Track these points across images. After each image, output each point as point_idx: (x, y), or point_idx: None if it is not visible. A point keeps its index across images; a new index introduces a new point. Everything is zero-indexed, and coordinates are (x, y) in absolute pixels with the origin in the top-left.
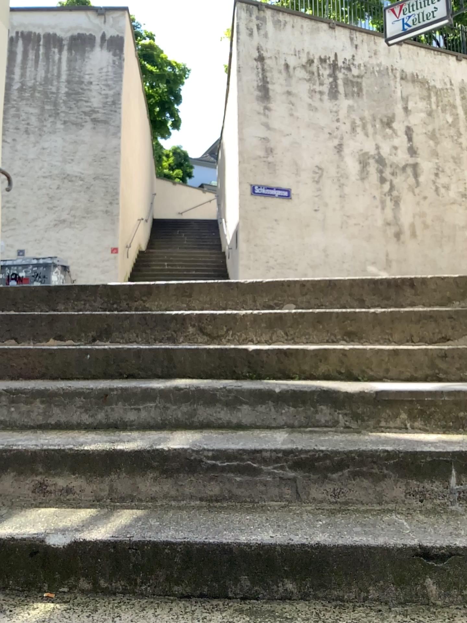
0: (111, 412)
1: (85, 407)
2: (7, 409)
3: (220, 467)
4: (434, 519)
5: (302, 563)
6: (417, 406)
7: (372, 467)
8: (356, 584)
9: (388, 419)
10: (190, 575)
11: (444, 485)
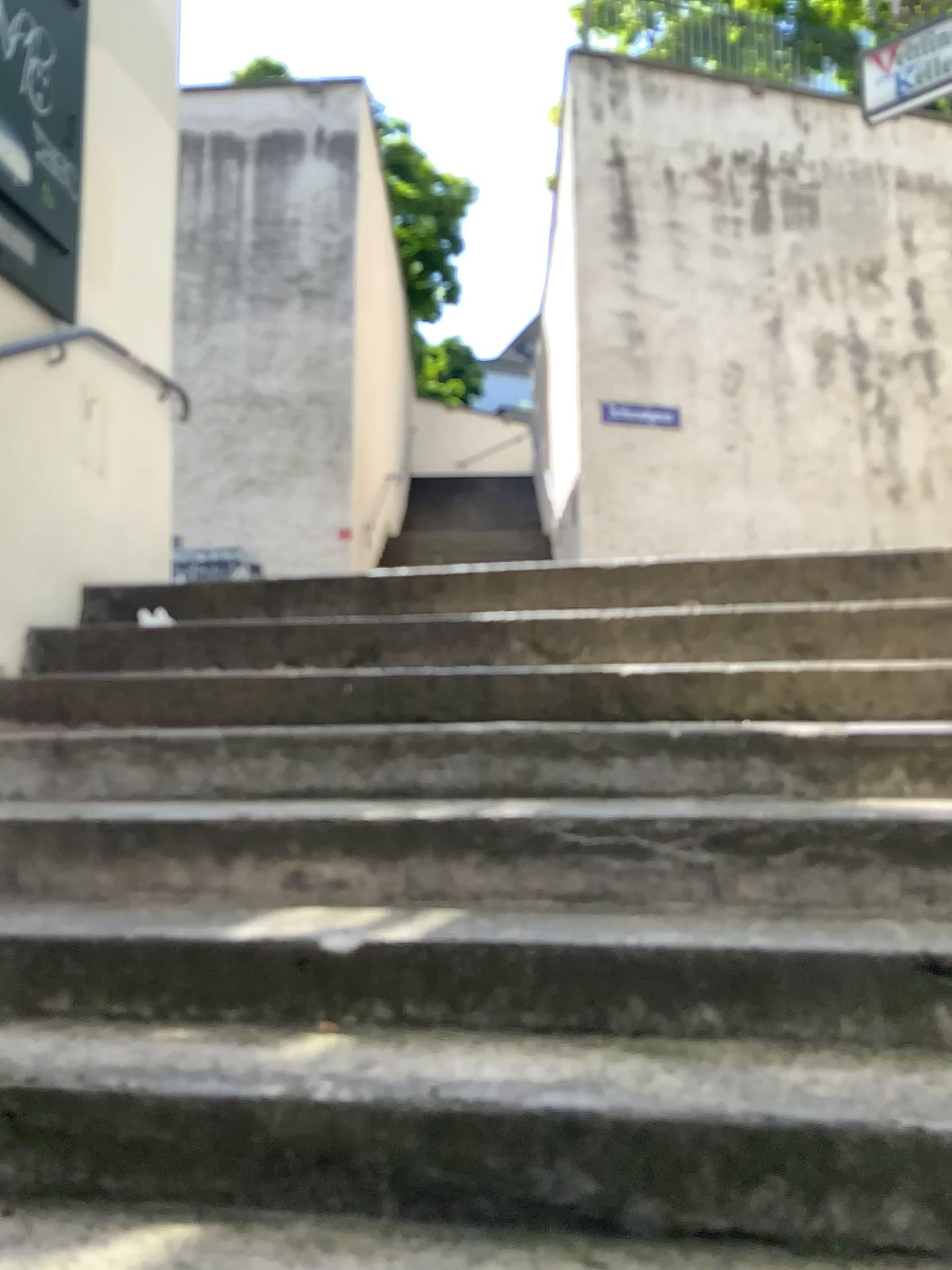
0: (396, 772)
1: (353, 763)
2: (224, 768)
3: (586, 847)
4: (950, 924)
5: (730, 979)
6: (923, 758)
7: (843, 846)
8: (817, 1012)
9: (871, 779)
10: (548, 997)
11: None
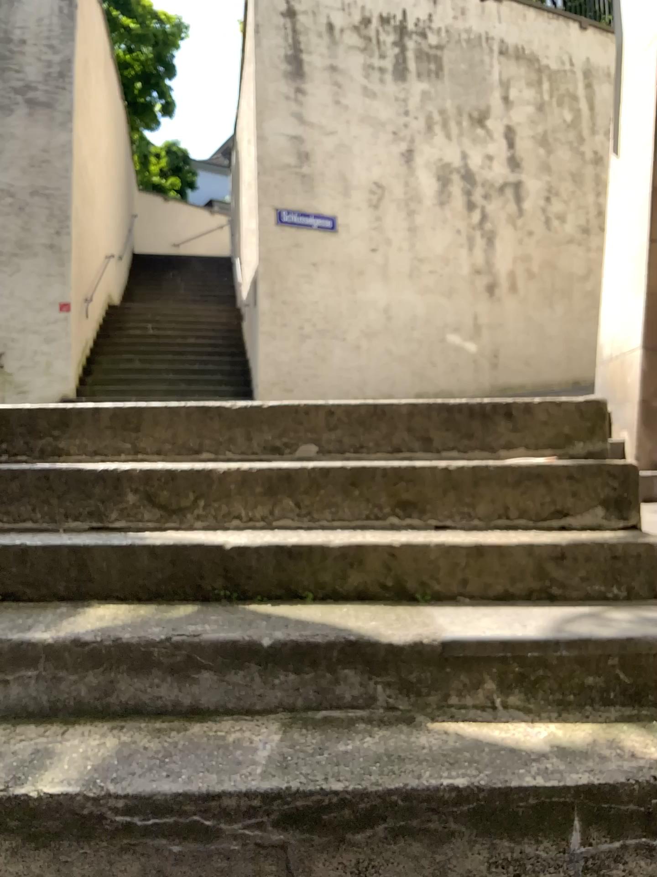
0: None
1: None
2: None
3: (141, 826)
4: None
5: None
6: (515, 665)
7: (430, 819)
8: None
9: (464, 691)
10: None
11: (560, 849)
